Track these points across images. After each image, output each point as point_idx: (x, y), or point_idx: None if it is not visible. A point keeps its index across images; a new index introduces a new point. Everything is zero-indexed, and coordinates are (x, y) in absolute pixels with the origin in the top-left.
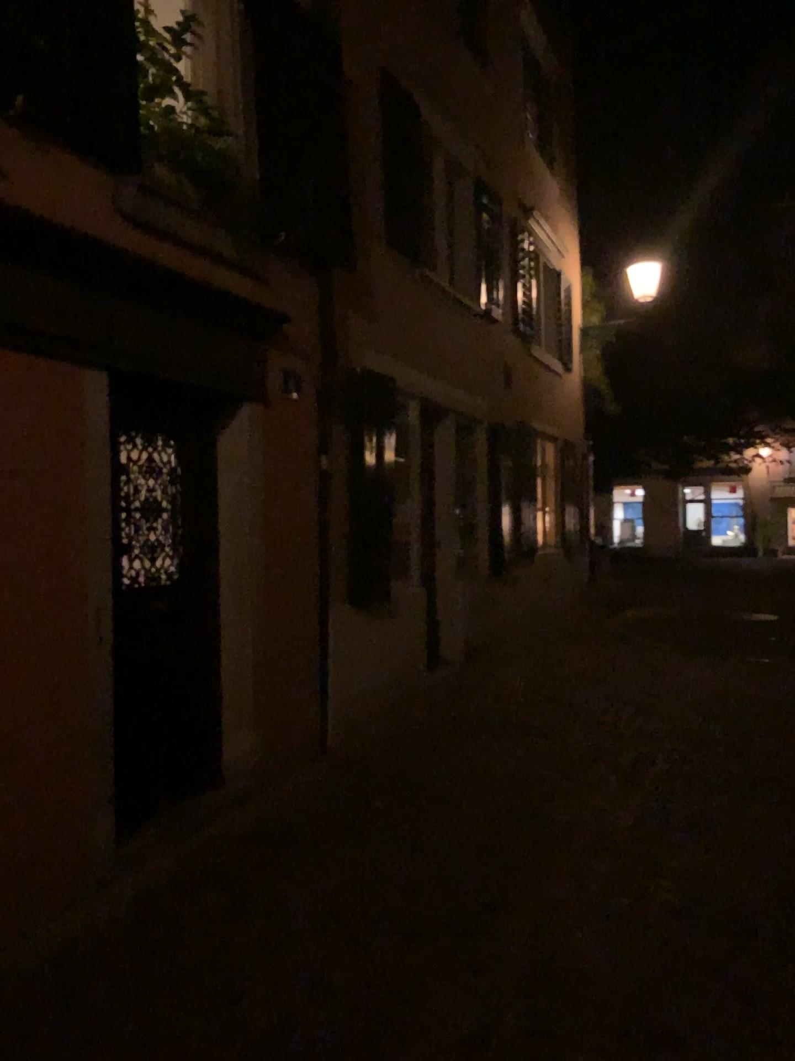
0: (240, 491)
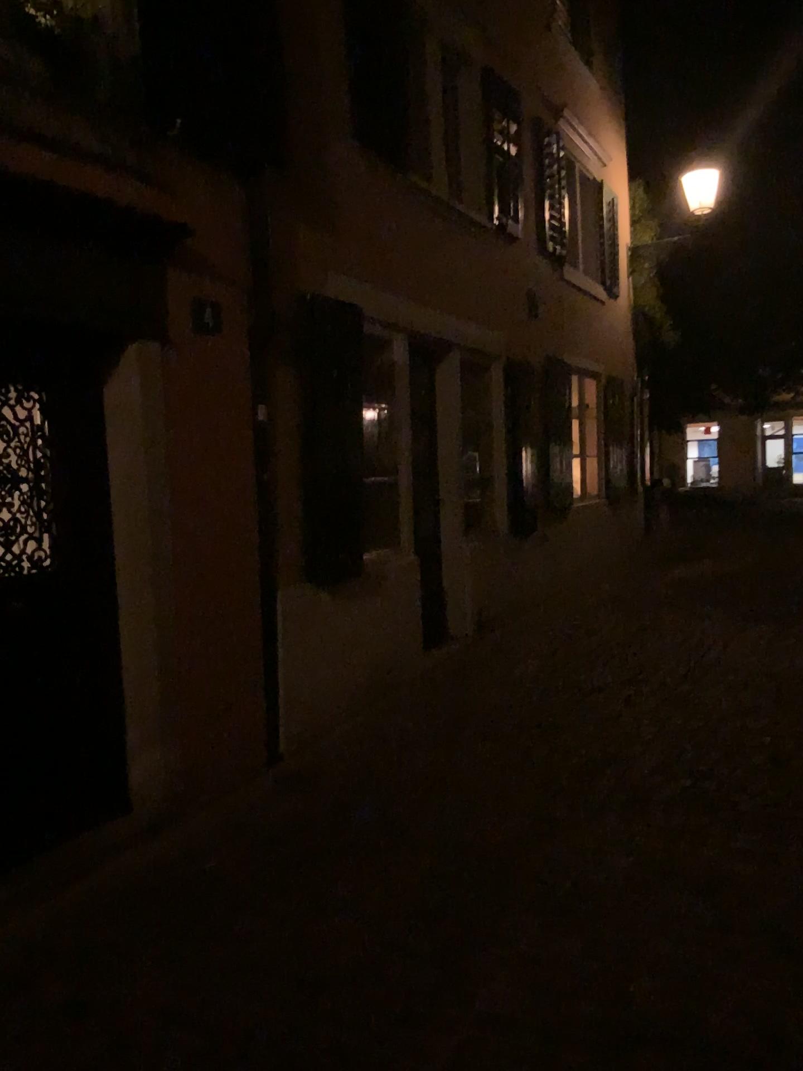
0: (133, 452)
